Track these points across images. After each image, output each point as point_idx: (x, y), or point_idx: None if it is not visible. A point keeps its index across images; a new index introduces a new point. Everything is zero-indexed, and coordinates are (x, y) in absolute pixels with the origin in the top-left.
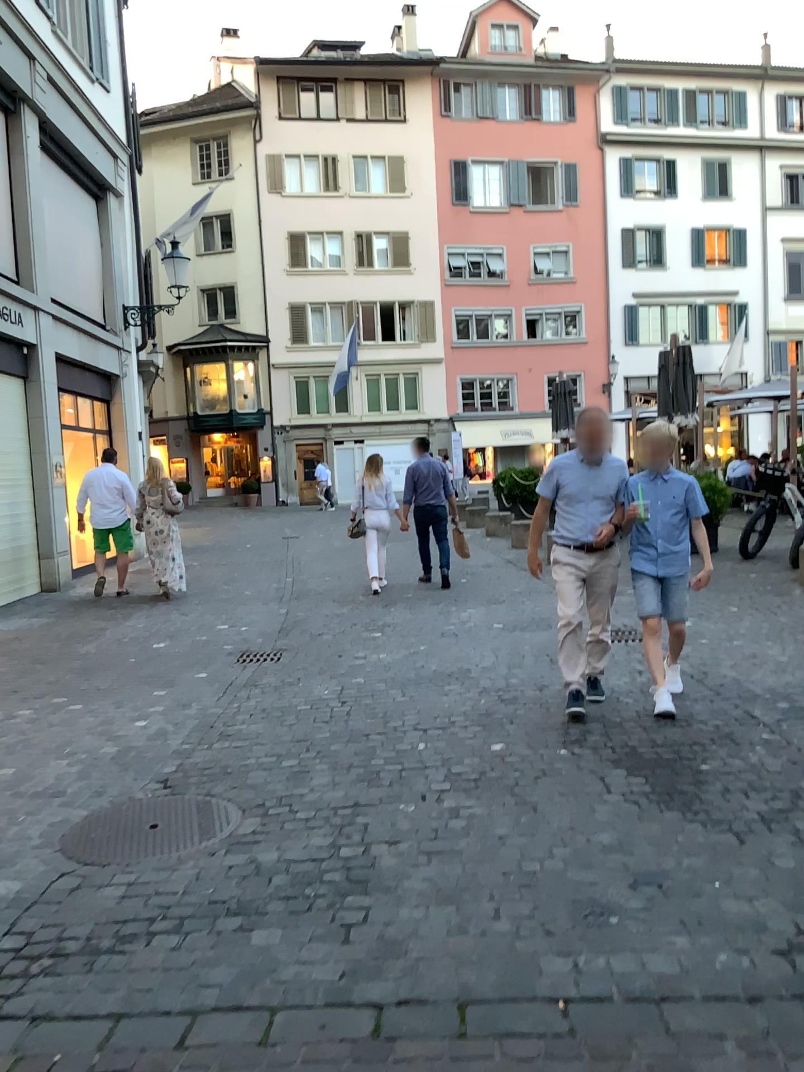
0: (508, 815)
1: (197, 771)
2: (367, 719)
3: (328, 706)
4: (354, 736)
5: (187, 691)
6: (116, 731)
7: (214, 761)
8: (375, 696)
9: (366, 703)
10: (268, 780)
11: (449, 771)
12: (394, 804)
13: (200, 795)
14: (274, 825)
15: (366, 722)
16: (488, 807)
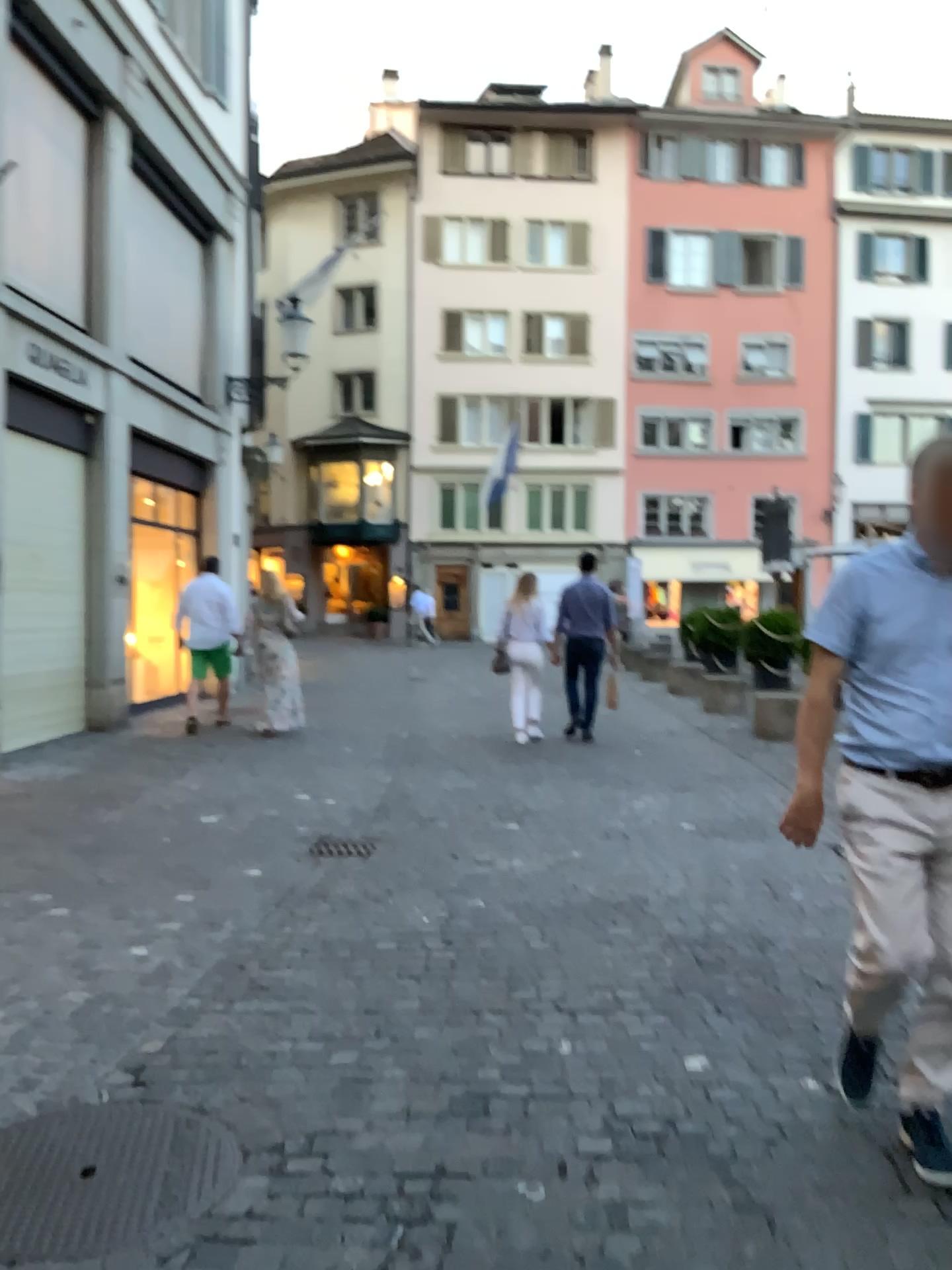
0: (722, 1242)
1: (189, 1062)
2: (481, 979)
3: (424, 949)
4: (456, 1012)
5: (219, 903)
6: (93, 965)
7: (224, 1041)
8: (498, 937)
9: (482, 949)
10: (298, 1095)
11: (611, 1112)
12: (507, 1185)
13: (179, 1114)
14: (285, 1206)
15: (480, 985)
16: (683, 1213)
